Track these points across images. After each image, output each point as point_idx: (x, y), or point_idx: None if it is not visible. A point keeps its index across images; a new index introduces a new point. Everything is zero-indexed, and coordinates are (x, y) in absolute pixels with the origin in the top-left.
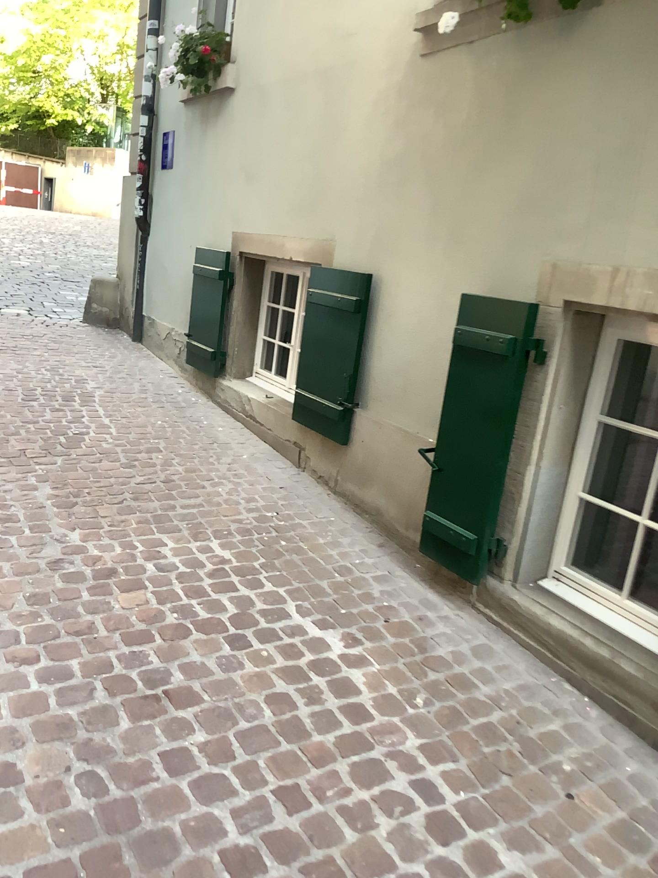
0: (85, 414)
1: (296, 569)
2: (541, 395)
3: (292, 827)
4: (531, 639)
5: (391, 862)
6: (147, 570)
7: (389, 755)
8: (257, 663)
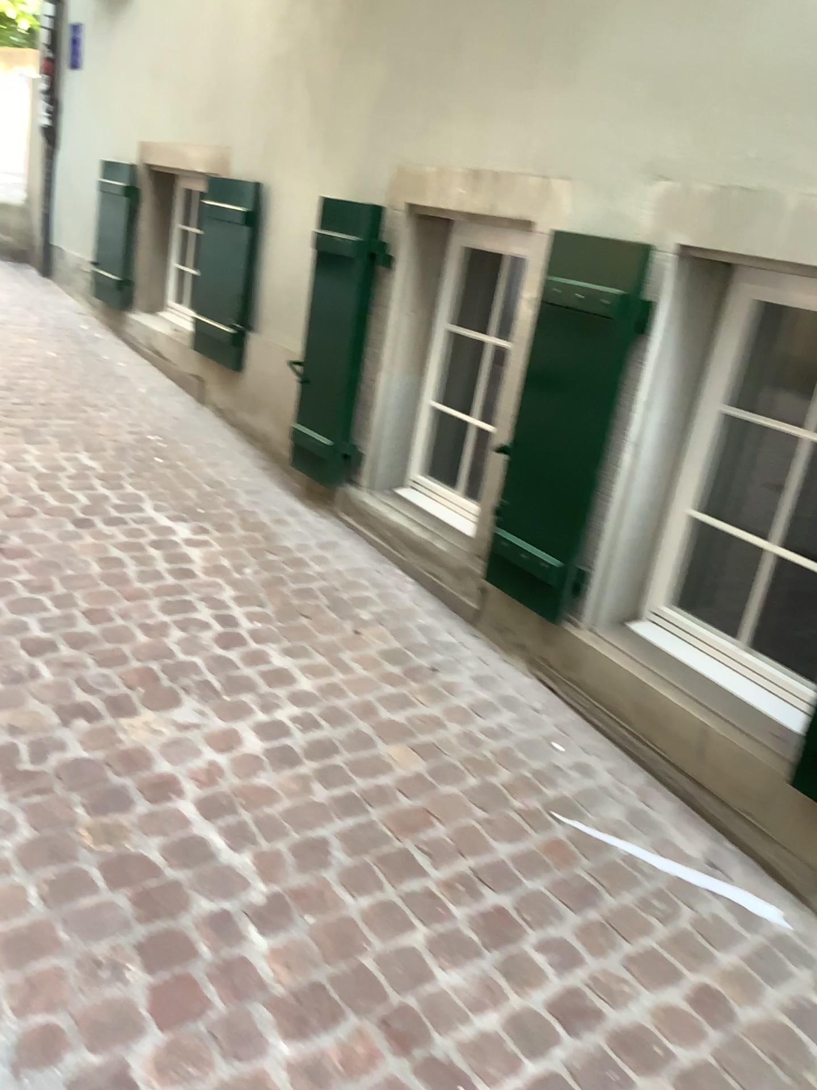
0: None
1: (162, 477)
2: (387, 298)
3: (89, 628)
4: (372, 533)
5: (170, 653)
6: (4, 467)
7: (197, 597)
8: (95, 535)
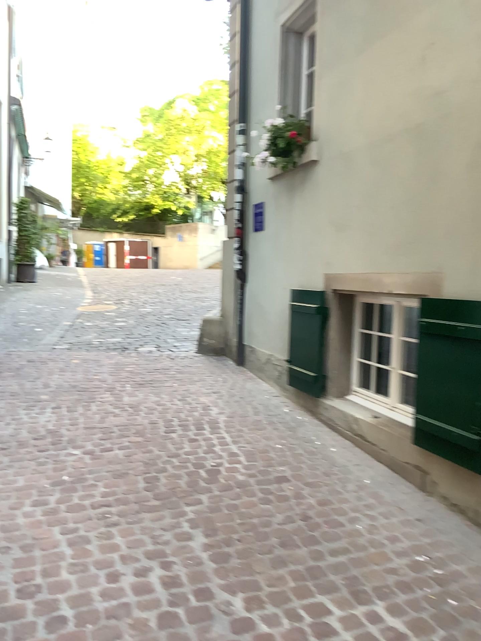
0: (217, 444)
1: None
2: None
3: None
4: None
5: None
6: None
7: None
8: None
